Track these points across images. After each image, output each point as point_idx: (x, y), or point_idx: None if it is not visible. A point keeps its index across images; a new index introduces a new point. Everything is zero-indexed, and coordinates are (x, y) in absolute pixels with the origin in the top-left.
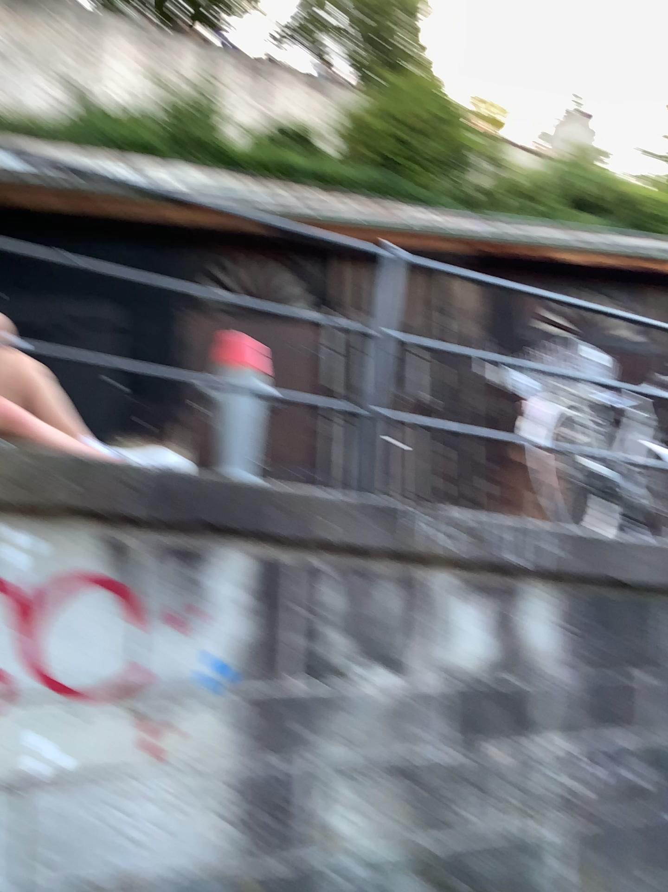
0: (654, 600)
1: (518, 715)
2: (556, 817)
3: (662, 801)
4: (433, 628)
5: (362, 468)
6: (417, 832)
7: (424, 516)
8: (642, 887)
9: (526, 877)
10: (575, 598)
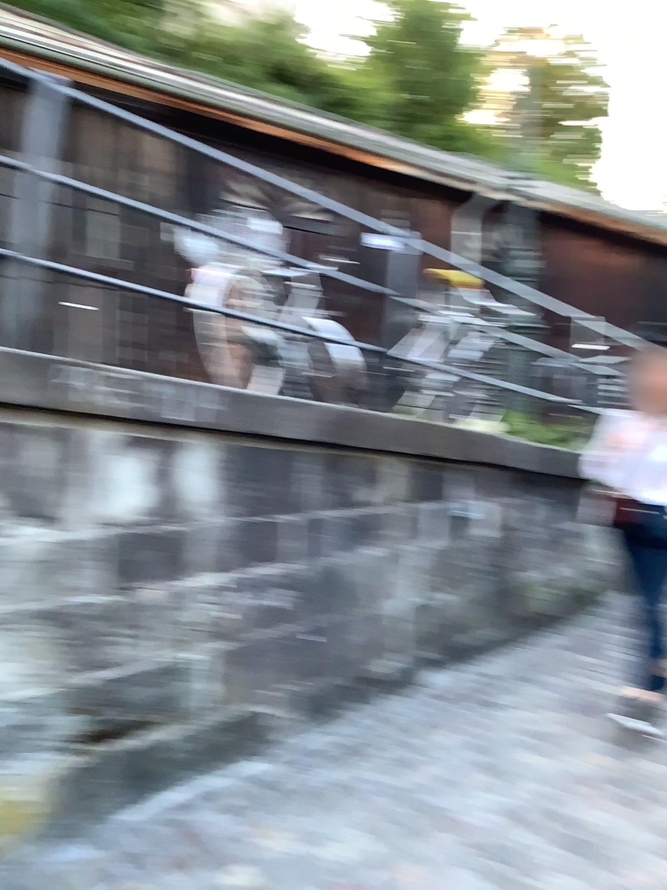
0: (304, 454)
1: (177, 559)
2: (209, 643)
3: (300, 622)
4: (95, 483)
5: (20, 321)
6: (76, 671)
7: (87, 373)
8: (279, 691)
9: (179, 697)
10: (234, 453)
